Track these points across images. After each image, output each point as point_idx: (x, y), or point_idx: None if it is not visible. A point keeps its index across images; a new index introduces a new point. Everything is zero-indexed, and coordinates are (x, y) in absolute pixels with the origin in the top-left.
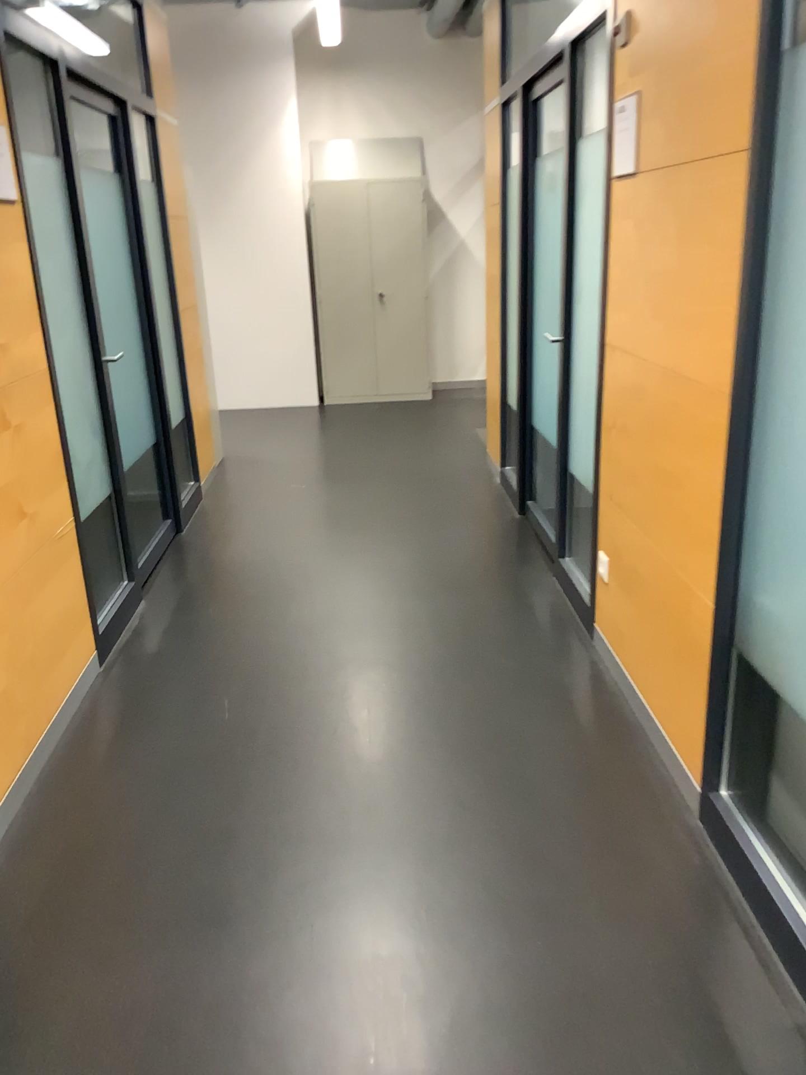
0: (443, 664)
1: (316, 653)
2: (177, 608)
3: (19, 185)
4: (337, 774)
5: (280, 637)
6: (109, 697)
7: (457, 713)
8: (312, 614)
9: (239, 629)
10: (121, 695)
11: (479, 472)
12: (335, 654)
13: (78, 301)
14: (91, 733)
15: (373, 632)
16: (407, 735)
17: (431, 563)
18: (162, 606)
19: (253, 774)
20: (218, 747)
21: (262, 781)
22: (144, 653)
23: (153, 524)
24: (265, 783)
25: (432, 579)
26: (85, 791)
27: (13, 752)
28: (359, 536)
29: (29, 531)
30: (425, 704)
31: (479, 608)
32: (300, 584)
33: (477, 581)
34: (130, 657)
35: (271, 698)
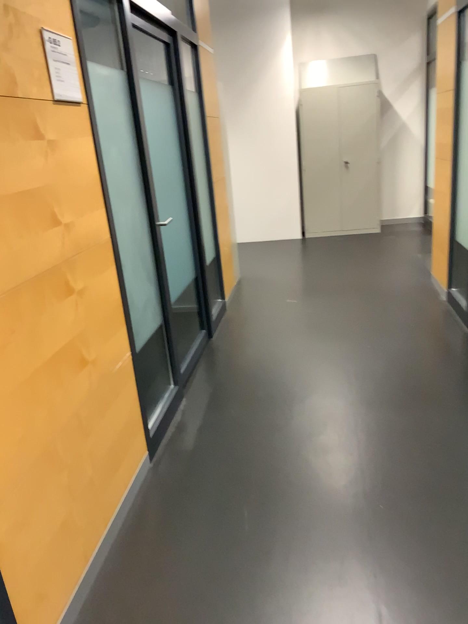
0: (432, 485)
1: (319, 463)
2: (209, 406)
3: (82, 88)
4: (352, 620)
5: (289, 442)
6: (156, 498)
7: (457, 548)
8: (313, 421)
9: (256, 431)
10: (165, 495)
11: (427, 292)
12: (336, 465)
13: (136, 181)
14: (139, 537)
15: (365, 443)
16: (414, 574)
17: (404, 374)
18: (198, 405)
19: (274, 609)
20: (242, 569)
21: (282, 620)
22: (184, 450)
23: (194, 337)
24: (285, 622)
25: (407, 391)
26: (130, 609)
27: (72, 571)
28: (342, 346)
29: (90, 374)
30: (424, 533)
31: (453, 422)
32: (301, 390)
33: (446, 394)
34: (174, 454)
35: (285, 512)
